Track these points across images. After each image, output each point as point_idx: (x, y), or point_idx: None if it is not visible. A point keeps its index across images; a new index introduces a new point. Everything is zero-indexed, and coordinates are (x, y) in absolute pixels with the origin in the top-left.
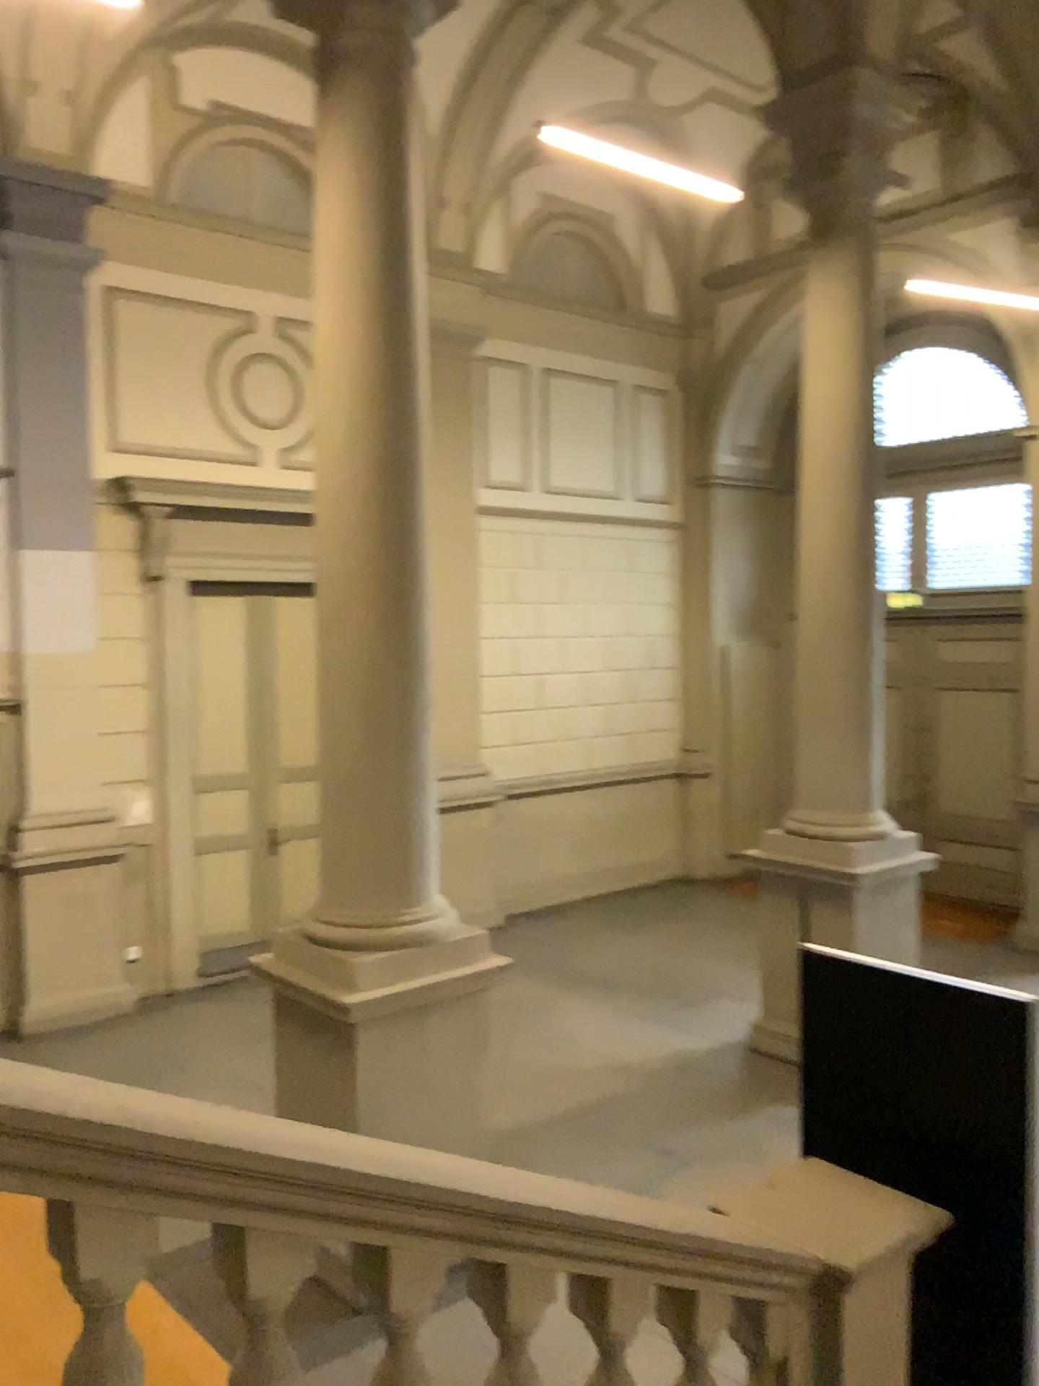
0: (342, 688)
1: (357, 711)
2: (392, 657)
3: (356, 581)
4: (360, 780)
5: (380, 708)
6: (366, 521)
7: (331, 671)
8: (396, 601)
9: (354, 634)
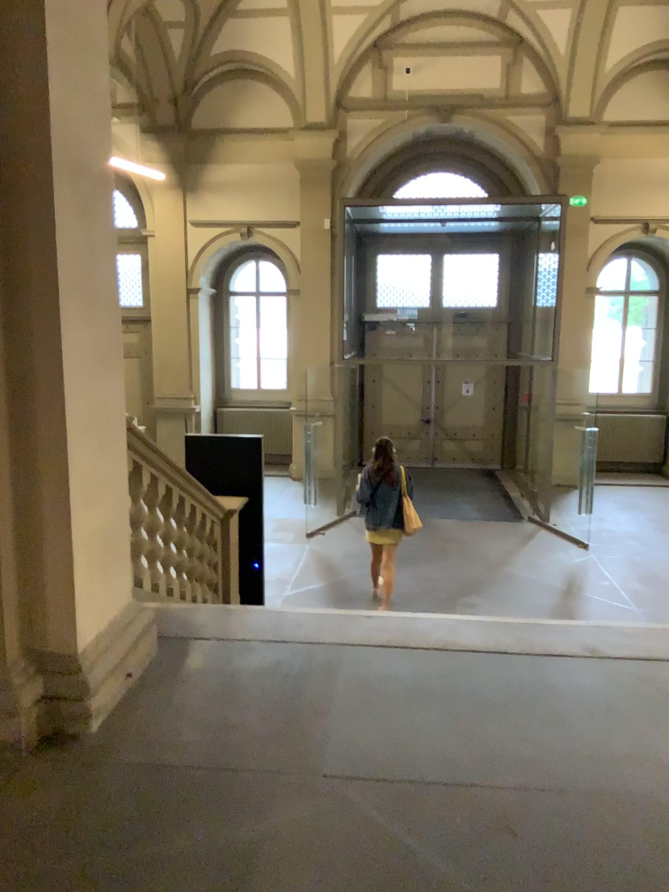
0: None
1: None
2: None
3: None
4: None
5: None
6: None
7: None
8: None
9: None
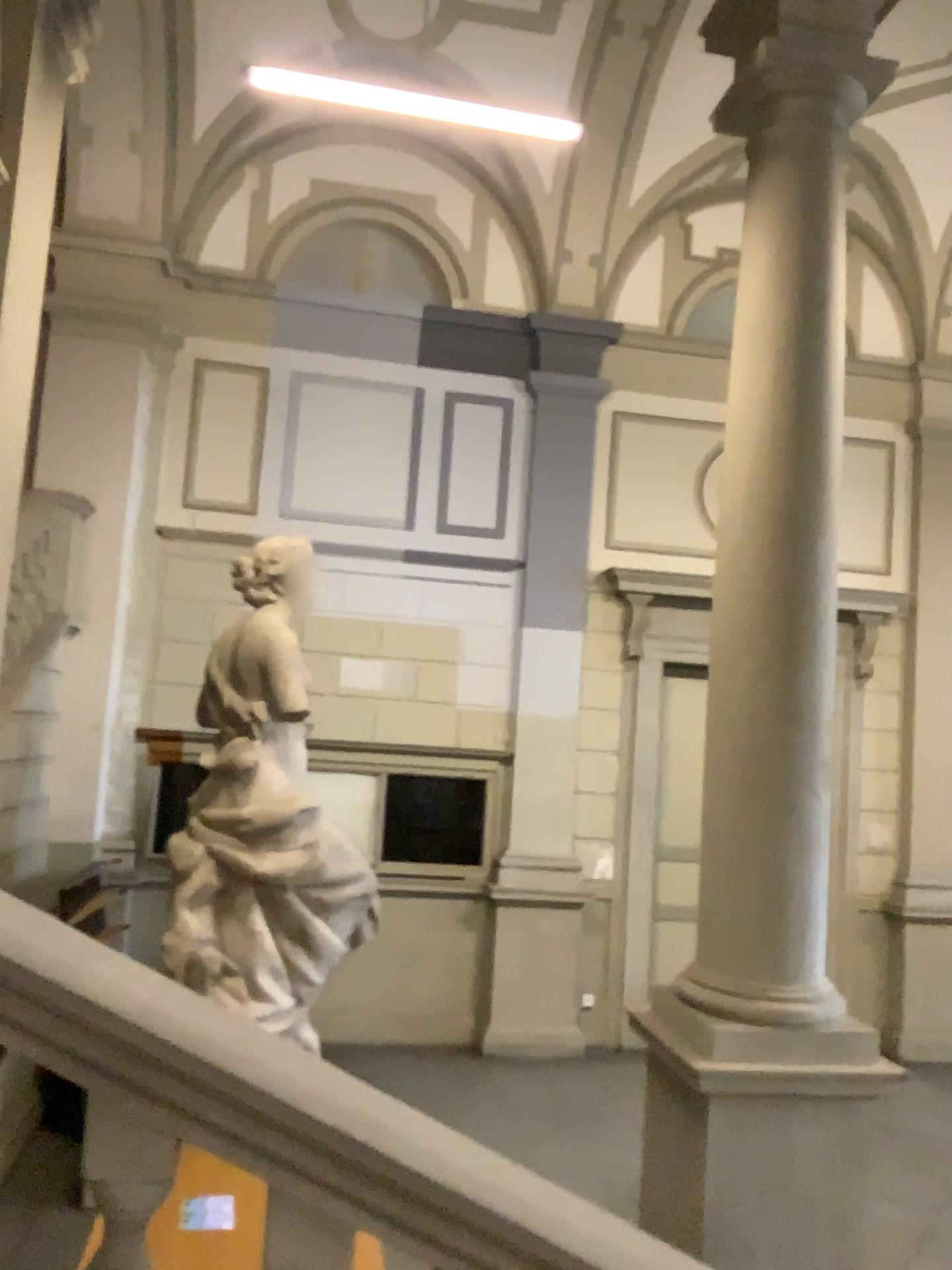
0: (725, 739)
1: (739, 763)
2: (779, 711)
3: (744, 633)
4: (739, 836)
5: (762, 764)
6: (758, 574)
7: (716, 722)
8: (786, 655)
9: (739, 685)
